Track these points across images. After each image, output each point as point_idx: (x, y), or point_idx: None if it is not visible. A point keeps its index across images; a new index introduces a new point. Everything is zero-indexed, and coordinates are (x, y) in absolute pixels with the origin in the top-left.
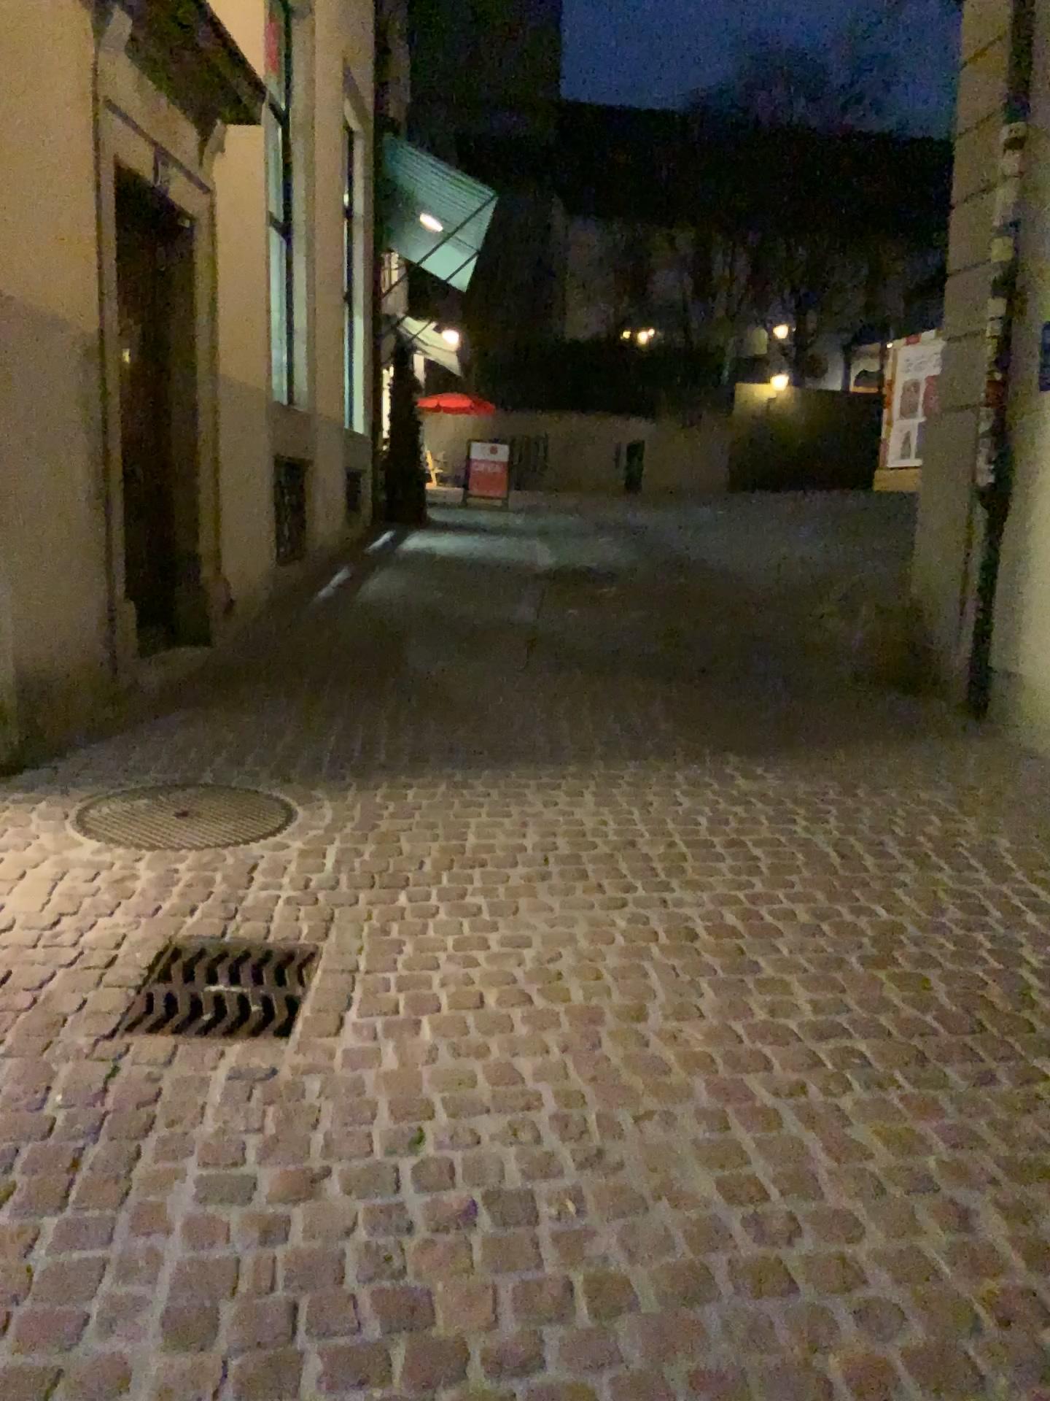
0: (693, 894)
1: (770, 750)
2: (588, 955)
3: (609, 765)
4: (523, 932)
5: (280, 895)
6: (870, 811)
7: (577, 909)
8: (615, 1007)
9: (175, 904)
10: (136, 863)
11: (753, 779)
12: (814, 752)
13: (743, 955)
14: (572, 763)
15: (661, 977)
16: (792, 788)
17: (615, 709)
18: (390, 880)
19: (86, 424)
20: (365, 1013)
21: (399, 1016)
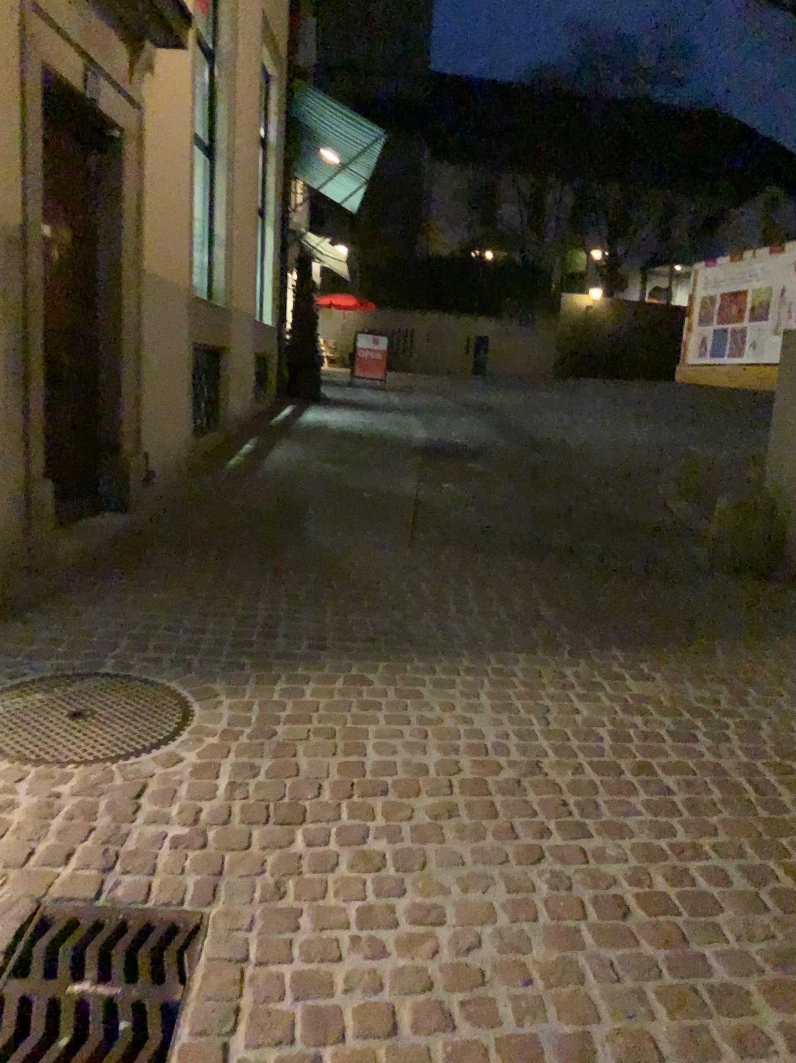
0: (612, 844)
1: (653, 649)
2: (511, 944)
3: (501, 662)
4: (434, 902)
5: (167, 835)
6: (769, 728)
7: (491, 866)
8: (557, 1043)
9: (50, 851)
10: (17, 786)
11: (644, 683)
12: (695, 652)
13: (687, 948)
14: (466, 660)
15: (600, 986)
16: (685, 696)
17: (500, 596)
18: (287, 817)
19: (1, 314)
20: (255, 1048)
21: (296, 1053)
